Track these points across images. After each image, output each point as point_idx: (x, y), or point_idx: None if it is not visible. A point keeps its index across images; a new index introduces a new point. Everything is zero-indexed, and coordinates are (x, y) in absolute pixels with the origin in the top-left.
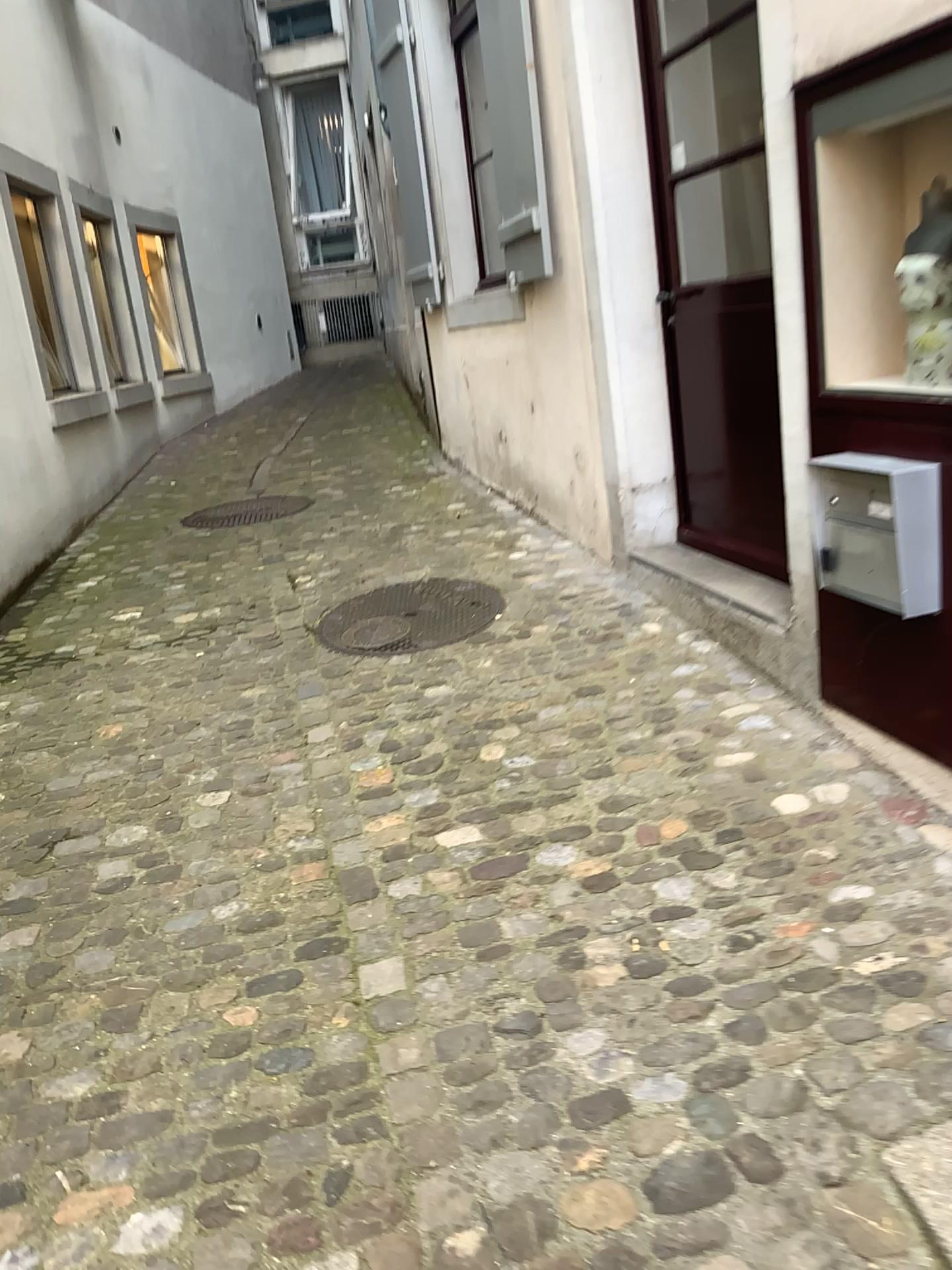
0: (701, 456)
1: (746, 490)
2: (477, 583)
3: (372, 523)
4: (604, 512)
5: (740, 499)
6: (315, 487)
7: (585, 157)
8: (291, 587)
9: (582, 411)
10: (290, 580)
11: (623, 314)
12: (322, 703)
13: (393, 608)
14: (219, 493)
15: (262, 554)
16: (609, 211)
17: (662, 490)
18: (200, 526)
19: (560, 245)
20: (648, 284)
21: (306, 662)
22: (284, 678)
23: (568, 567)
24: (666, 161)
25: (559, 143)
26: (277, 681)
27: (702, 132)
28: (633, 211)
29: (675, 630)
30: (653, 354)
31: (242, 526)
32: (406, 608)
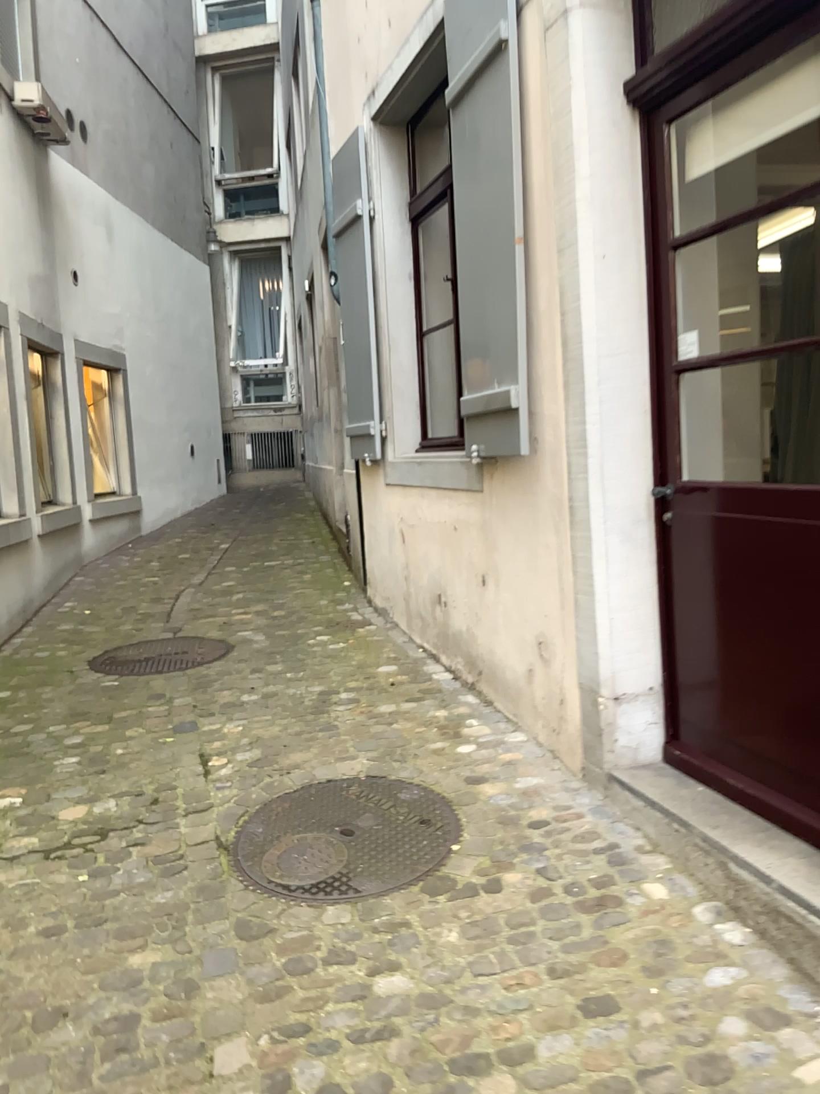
0: (704, 674)
1: (773, 729)
2: (425, 794)
3: (298, 690)
4: (576, 720)
5: (762, 738)
6: (237, 634)
7: (580, 335)
8: (205, 778)
9: (552, 601)
10: (204, 767)
11: (614, 505)
12: (238, 997)
13: (327, 825)
14: (135, 632)
15: (174, 723)
16: (605, 395)
17: (650, 704)
18: (109, 677)
19: (538, 422)
20: (643, 474)
21: (218, 912)
22: (189, 940)
23: (531, 778)
24: (669, 346)
25: (546, 318)
26: (179, 946)
27: (698, 319)
28: (631, 397)
29: (691, 906)
30: (646, 552)
31: (155, 681)
32: (342, 828)
